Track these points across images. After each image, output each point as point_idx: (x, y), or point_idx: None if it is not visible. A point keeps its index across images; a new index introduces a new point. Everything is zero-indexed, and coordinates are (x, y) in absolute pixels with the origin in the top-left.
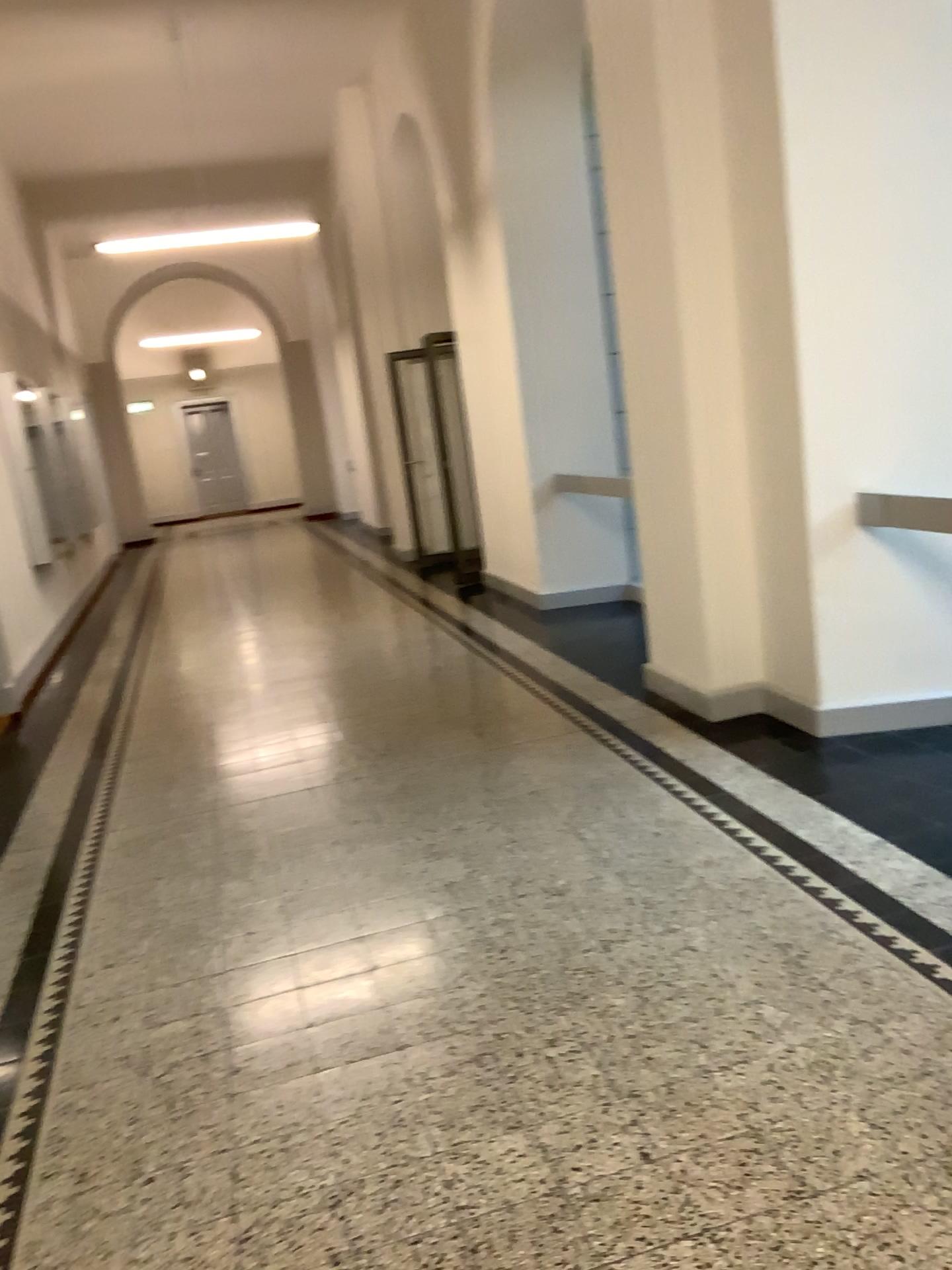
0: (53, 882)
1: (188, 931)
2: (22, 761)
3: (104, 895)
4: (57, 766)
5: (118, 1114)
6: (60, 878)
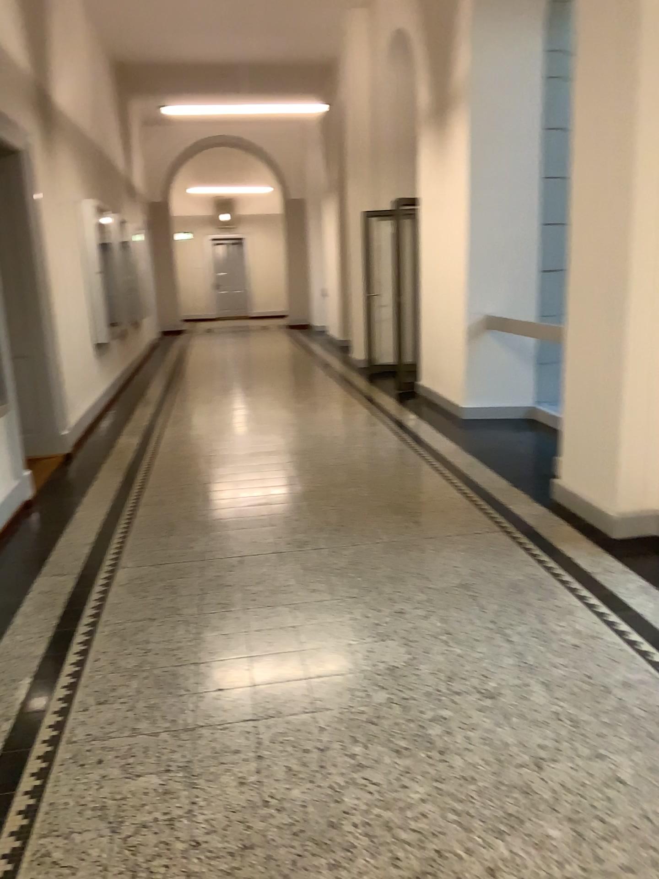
0: (70, 607)
1: (169, 676)
2: (64, 494)
3: (107, 627)
4: (88, 502)
5: (85, 872)
6: (75, 606)
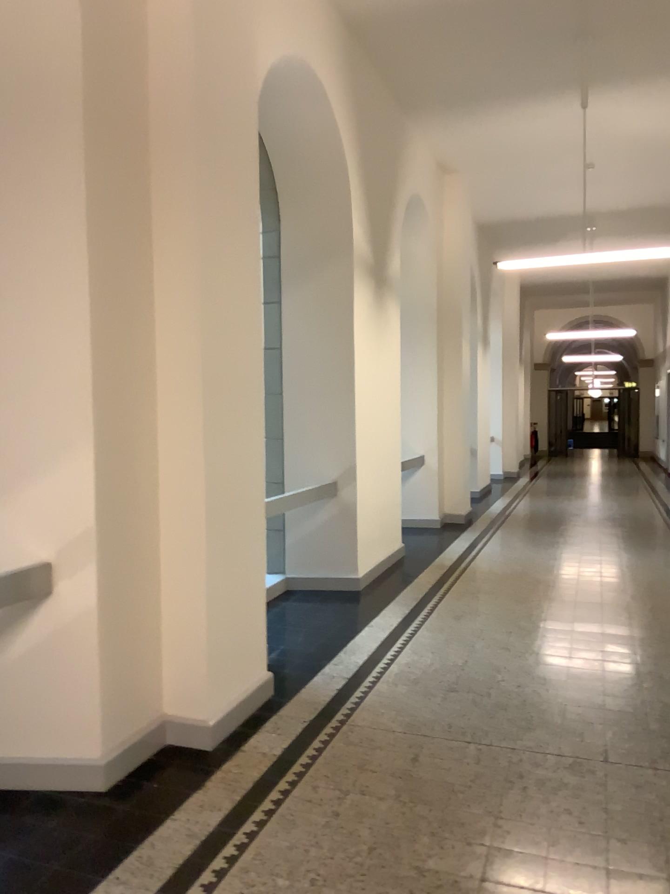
0: None
1: None
2: None
3: None
4: None
5: None
6: None
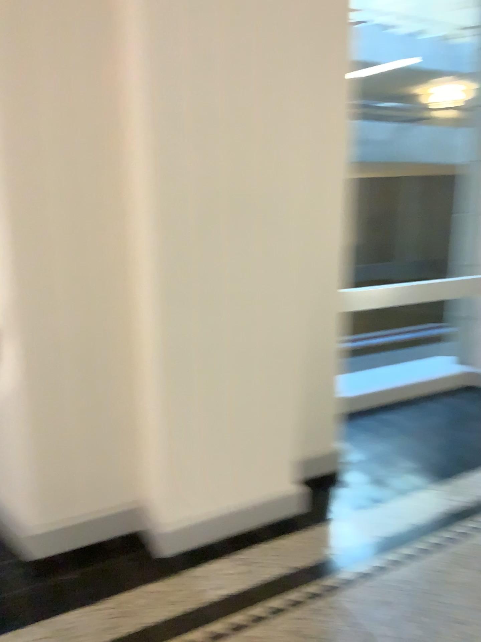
0: None
1: None
2: None
3: None
4: None
5: None
6: None
